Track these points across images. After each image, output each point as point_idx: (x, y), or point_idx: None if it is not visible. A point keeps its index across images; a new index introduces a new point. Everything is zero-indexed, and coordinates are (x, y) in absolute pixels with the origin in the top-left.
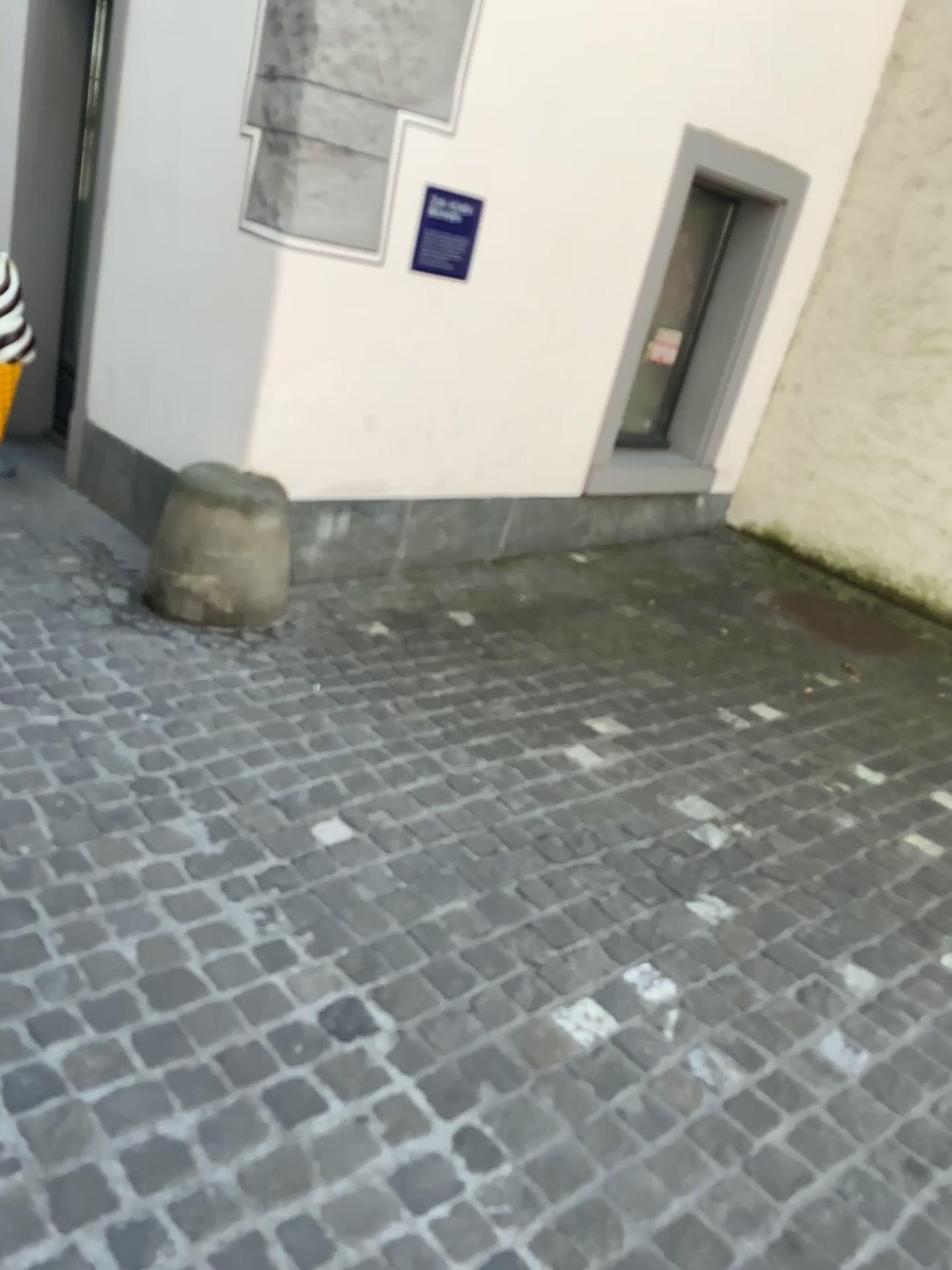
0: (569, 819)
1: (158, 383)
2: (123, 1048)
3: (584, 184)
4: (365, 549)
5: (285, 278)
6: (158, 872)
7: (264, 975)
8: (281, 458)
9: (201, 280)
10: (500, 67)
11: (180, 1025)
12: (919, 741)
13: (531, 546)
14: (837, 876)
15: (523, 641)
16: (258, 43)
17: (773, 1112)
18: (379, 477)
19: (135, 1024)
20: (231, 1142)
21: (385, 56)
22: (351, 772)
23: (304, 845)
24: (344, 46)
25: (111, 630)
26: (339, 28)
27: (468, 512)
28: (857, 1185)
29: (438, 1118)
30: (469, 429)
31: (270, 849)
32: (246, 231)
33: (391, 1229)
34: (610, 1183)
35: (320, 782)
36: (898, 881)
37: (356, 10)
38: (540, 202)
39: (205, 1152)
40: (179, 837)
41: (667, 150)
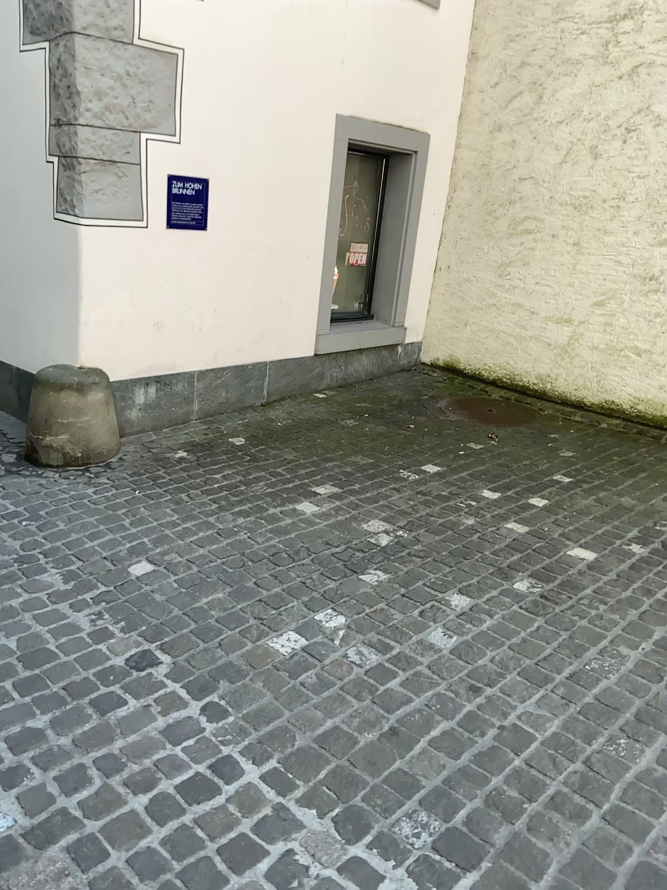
0: (293, 543)
1: (24, 324)
2: (8, 691)
3: (274, 160)
4: (171, 408)
5: (84, 245)
6: (32, 604)
7: (95, 646)
8: (101, 356)
9: (38, 255)
10: (203, 98)
11: (43, 676)
12: (530, 472)
13: (286, 393)
14: (461, 552)
15: (276, 450)
16: (47, 106)
17: (396, 673)
18: (170, 361)
19: (16, 678)
20: (70, 726)
21: (126, 102)
22: (157, 536)
23: (124, 578)
24: (99, 100)
25: (6, 479)
26: (94, 90)
27: (238, 376)
28: (439, 701)
29: (194, 701)
30: (226, 323)
31: (102, 583)
32: (58, 220)
33: (161, 754)
34: (293, 718)
35: (137, 544)
36: (499, 549)
37: (103, 78)
38: (246, 175)
39: (54, 732)
40: (46, 584)
41: (326, 131)
